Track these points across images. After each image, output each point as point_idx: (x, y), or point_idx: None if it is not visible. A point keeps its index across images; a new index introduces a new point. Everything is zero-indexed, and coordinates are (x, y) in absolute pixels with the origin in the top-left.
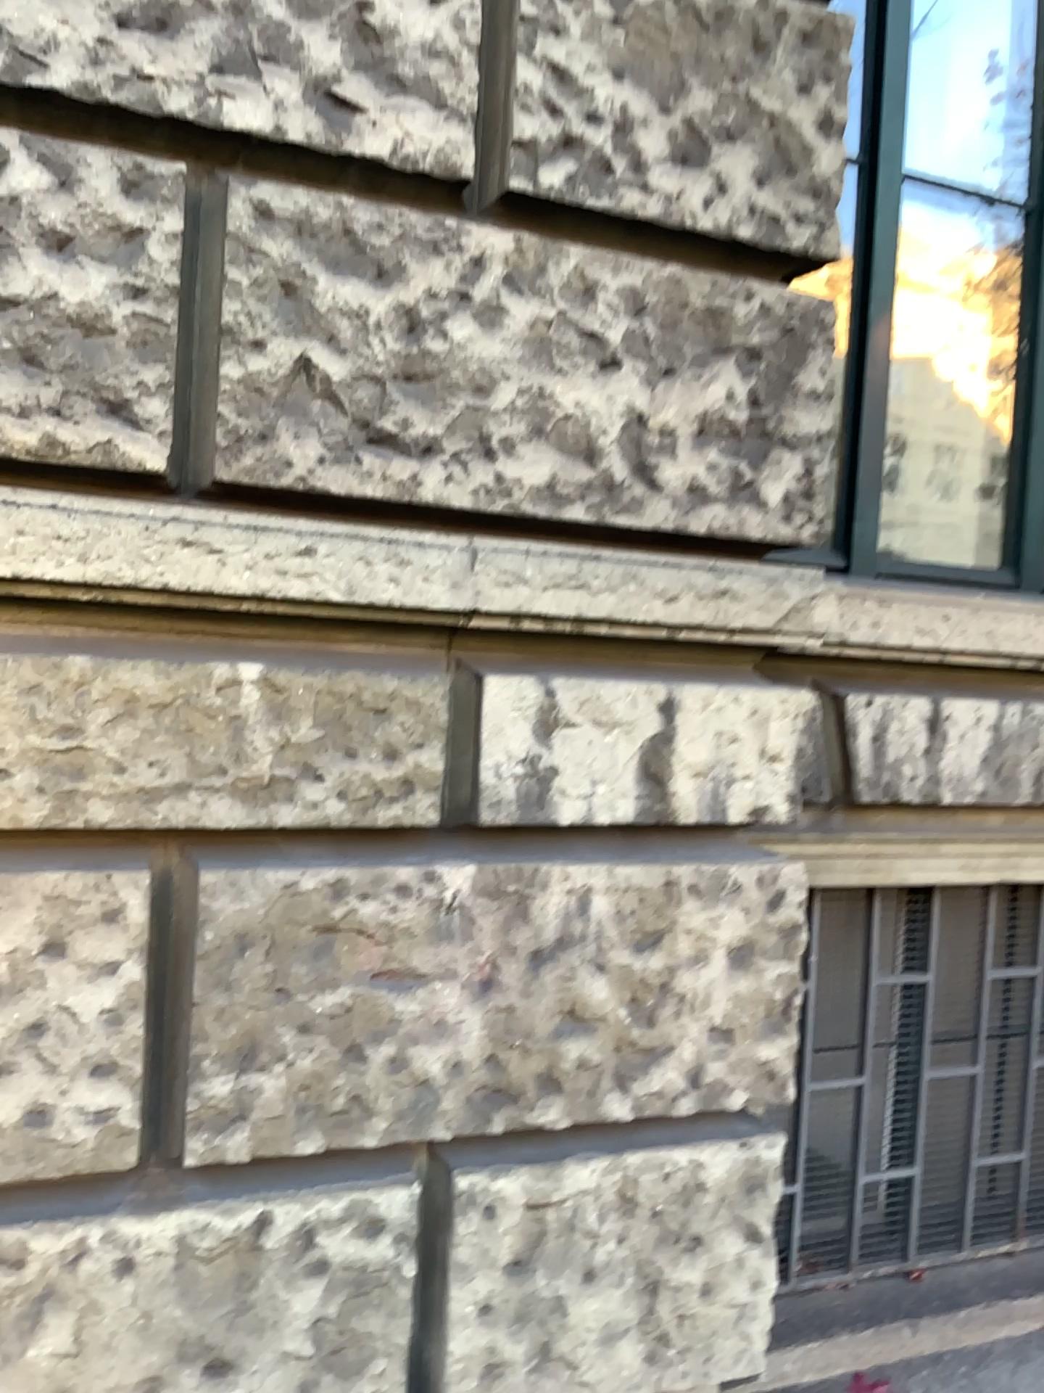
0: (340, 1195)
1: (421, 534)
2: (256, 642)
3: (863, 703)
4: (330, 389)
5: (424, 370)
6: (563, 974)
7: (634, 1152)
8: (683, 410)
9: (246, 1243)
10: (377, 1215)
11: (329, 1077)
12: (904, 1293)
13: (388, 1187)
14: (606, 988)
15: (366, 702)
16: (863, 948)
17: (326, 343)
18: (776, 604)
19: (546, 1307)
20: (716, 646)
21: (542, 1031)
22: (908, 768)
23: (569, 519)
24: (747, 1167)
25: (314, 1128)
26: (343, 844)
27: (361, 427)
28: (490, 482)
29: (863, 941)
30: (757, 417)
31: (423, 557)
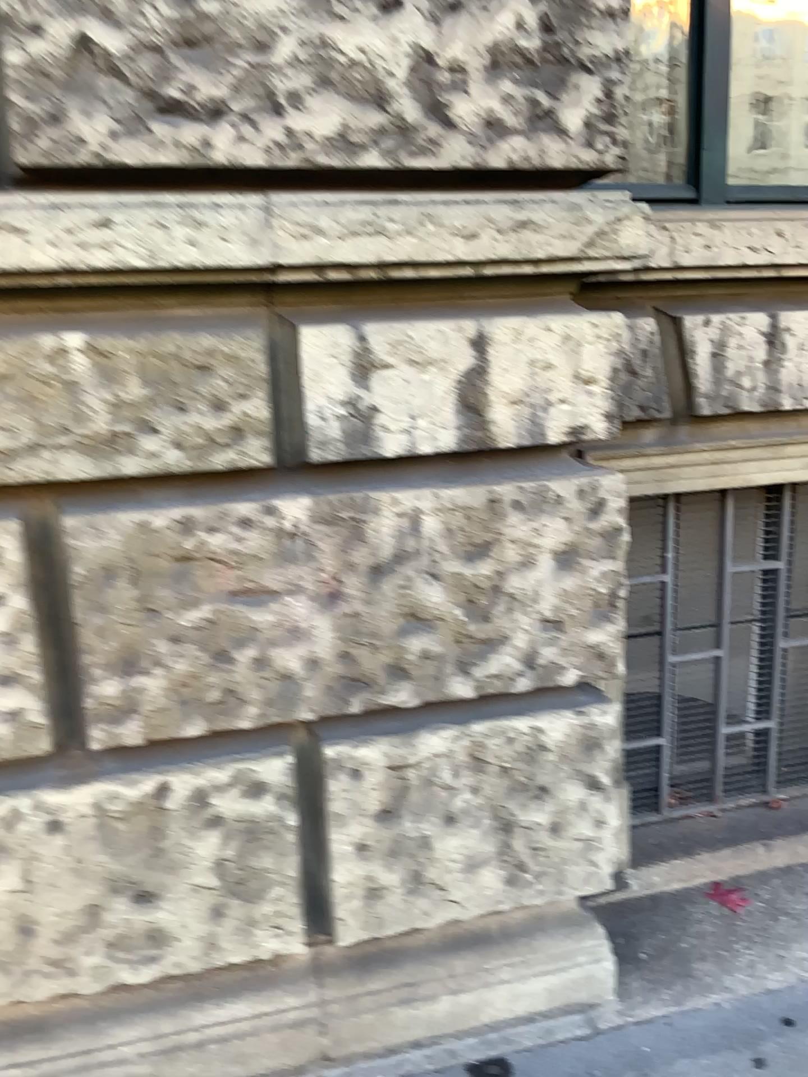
0: (227, 765)
1: (222, 200)
2: (87, 314)
3: (700, 323)
4: (114, 67)
5: (204, 35)
6: (401, 582)
7: (482, 722)
8: (472, 46)
9: (154, 802)
10: (261, 779)
11: (204, 675)
12: (761, 816)
13: (267, 757)
14: (443, 592)
15: (192, 360)
16: (720, 541)
17: (103, 21)
18: (580, 233)
19: (415, 843)
20: (539, 281)
21: (388, 630)
22: (748, 380)
23: (366, 170)
24: (585, 730)
25: (196, 714)
26: (191, 485)
27: (150, 101)
28: (283, 141)
29: (720, 535)
30: (550, 44)
31: (221, 220)
